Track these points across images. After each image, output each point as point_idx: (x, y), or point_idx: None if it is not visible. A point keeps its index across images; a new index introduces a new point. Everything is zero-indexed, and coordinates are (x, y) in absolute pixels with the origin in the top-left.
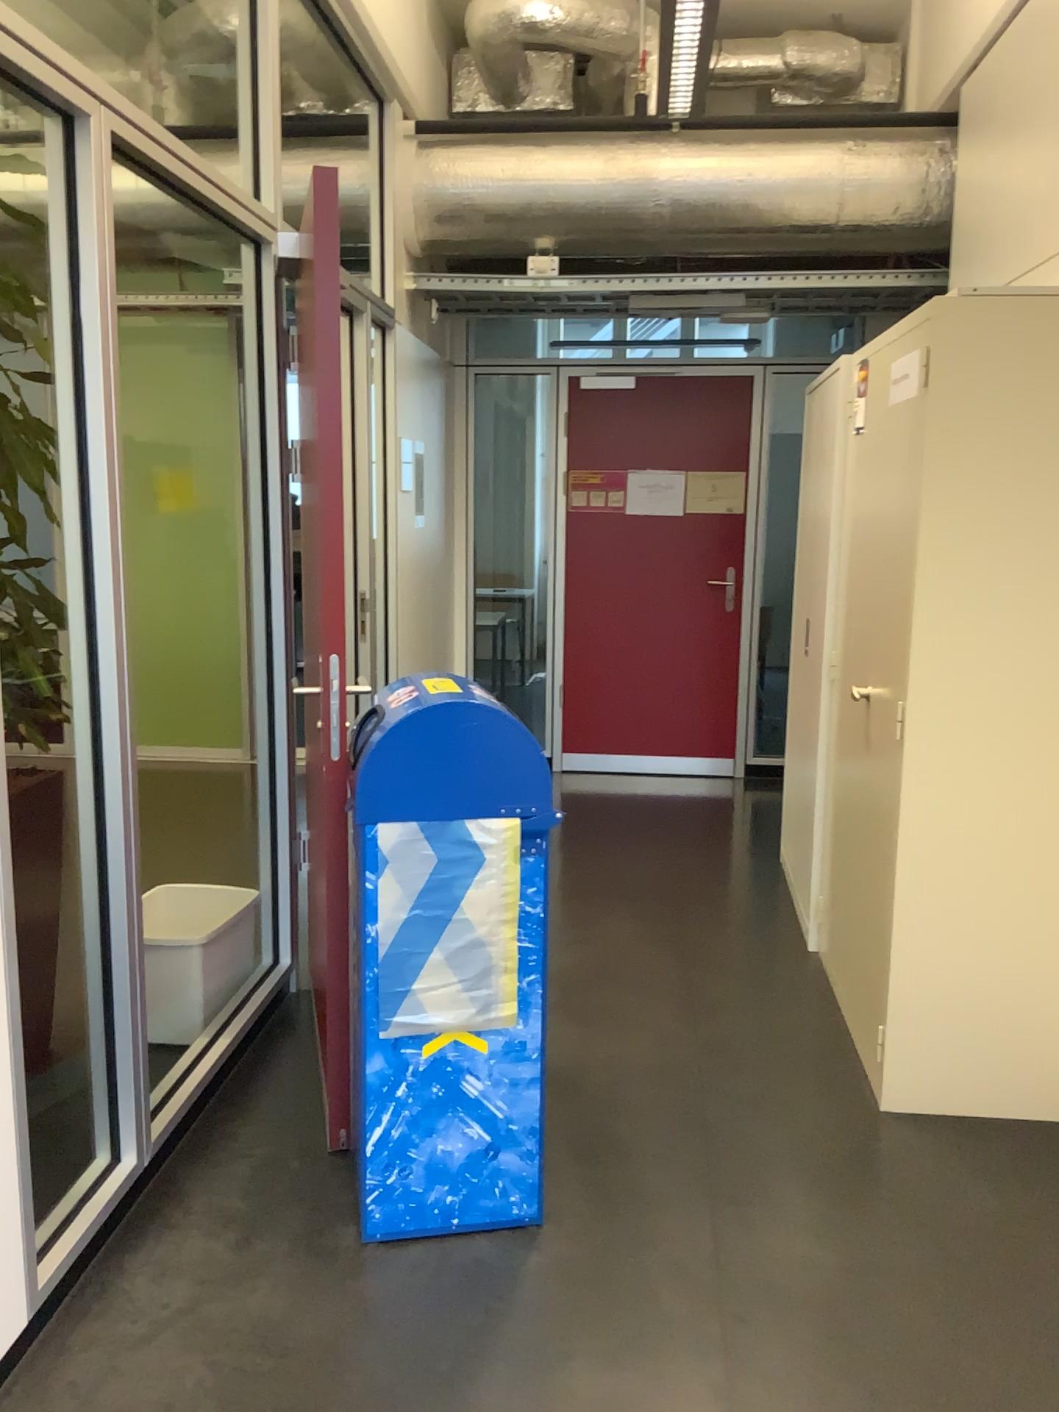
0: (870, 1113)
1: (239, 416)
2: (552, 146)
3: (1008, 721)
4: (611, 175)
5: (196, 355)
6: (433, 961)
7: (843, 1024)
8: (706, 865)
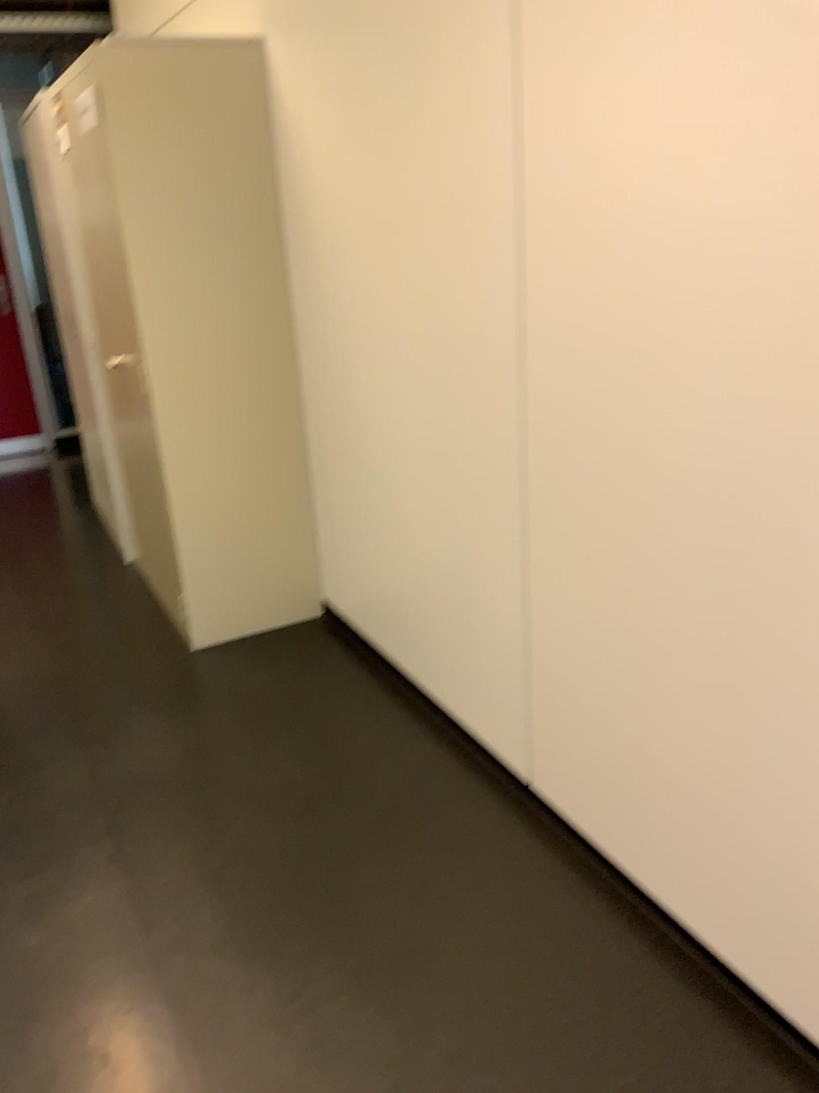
0: (182, 647)
1: None
2: None
3: (213, 362)
4: None
5: None
6: None
7: (154, 597)
8: (32, 517)
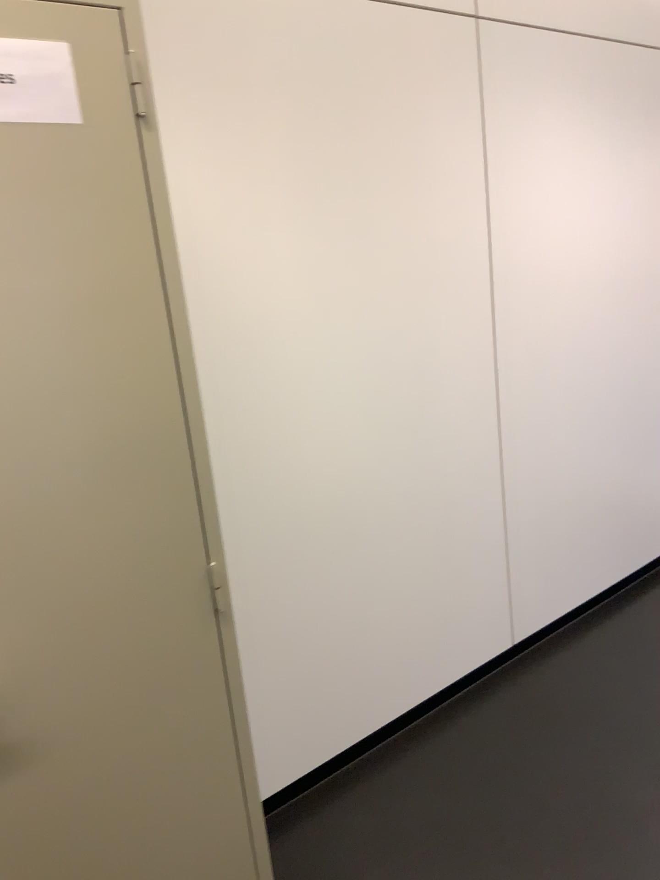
0: None
1: None
2: None
3: None
4: None
5: None
6: None
7: None
8: None
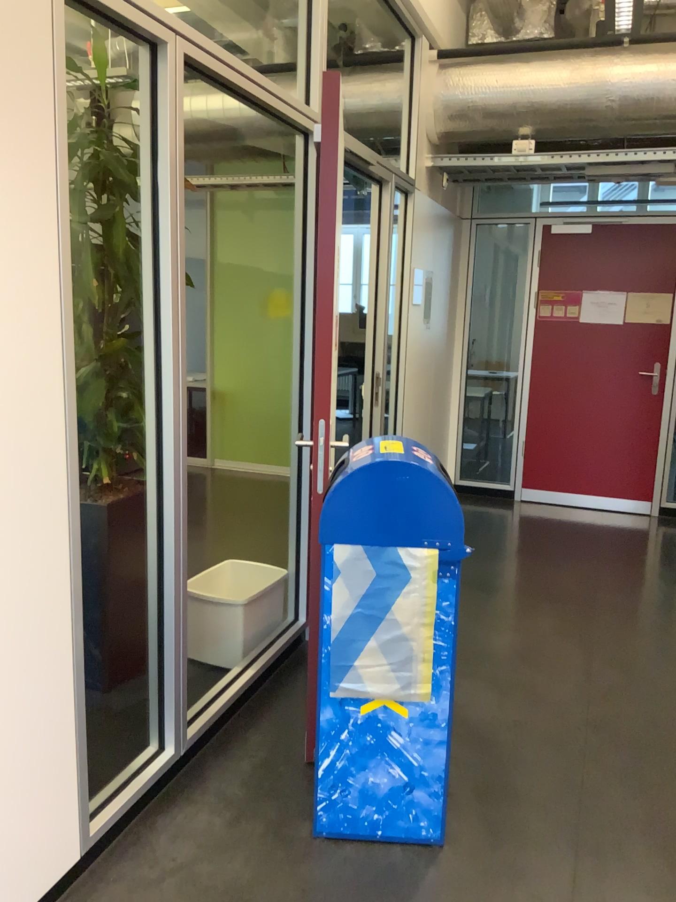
0: None
1: (285, 252)
2: (533, 61)
3: None
4: (575, 79)
5: (258, 211)
6: (364, 650)
7: None
8: (615, 582)
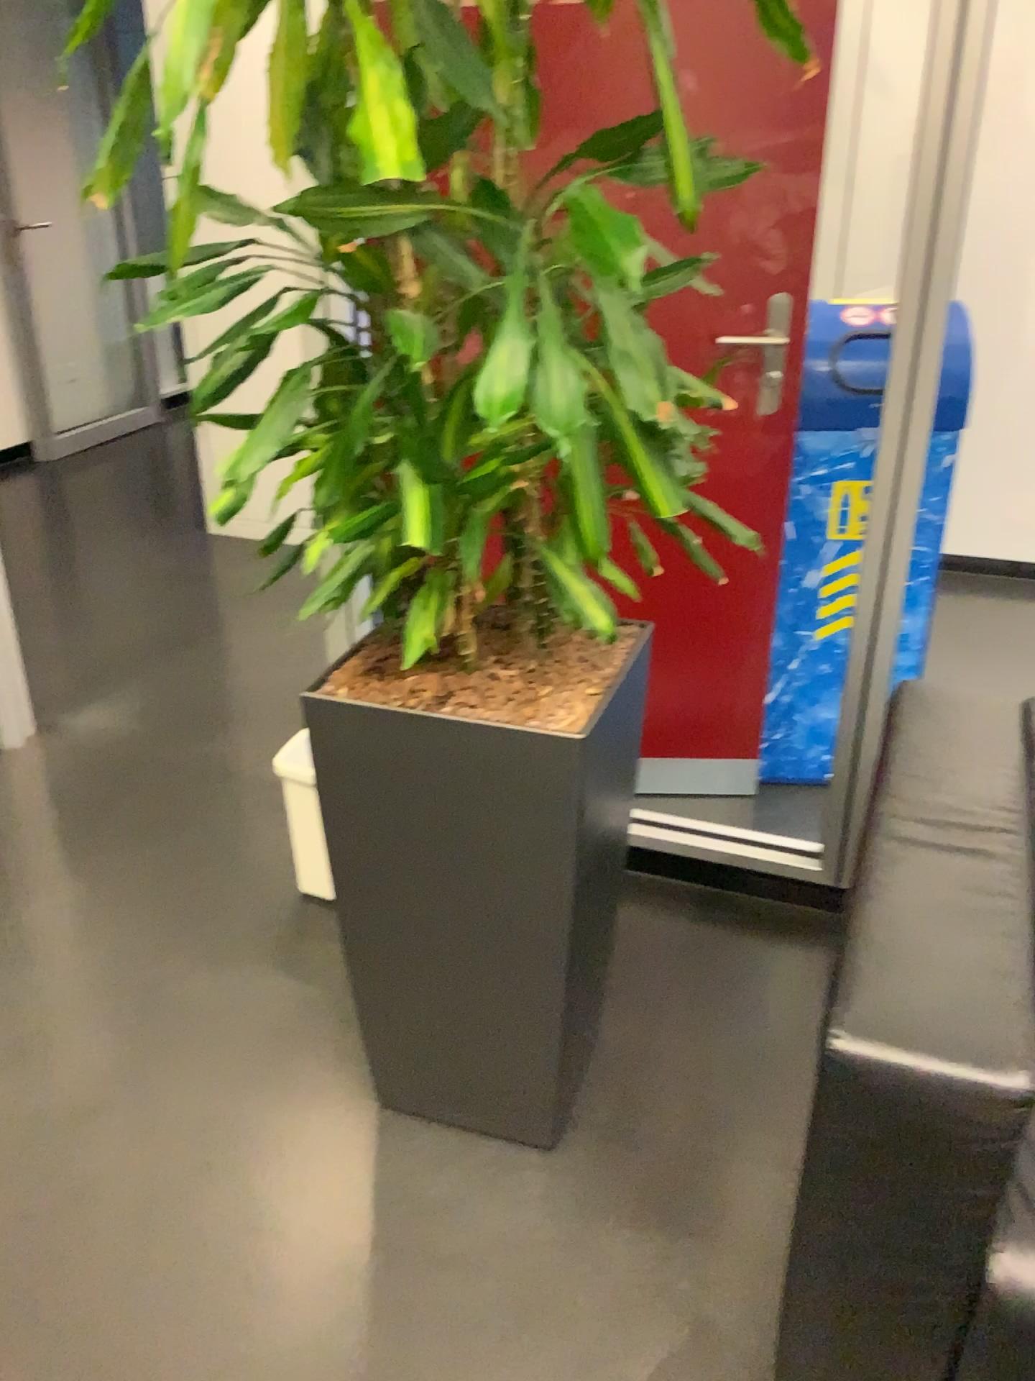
0: None
1: None
2: None
3: None
4: None
5: None
6: None
7: None
8: (171, 553)
